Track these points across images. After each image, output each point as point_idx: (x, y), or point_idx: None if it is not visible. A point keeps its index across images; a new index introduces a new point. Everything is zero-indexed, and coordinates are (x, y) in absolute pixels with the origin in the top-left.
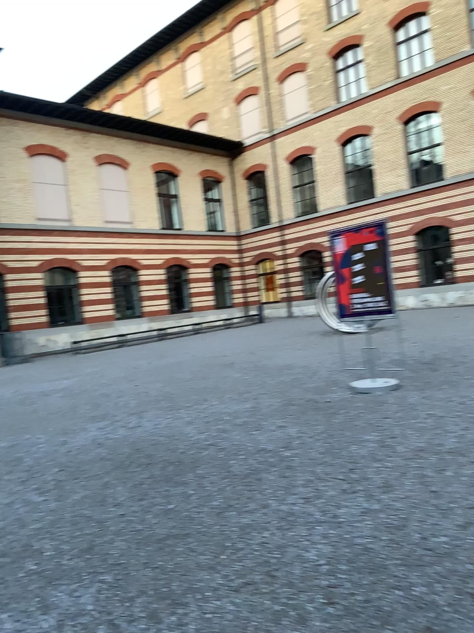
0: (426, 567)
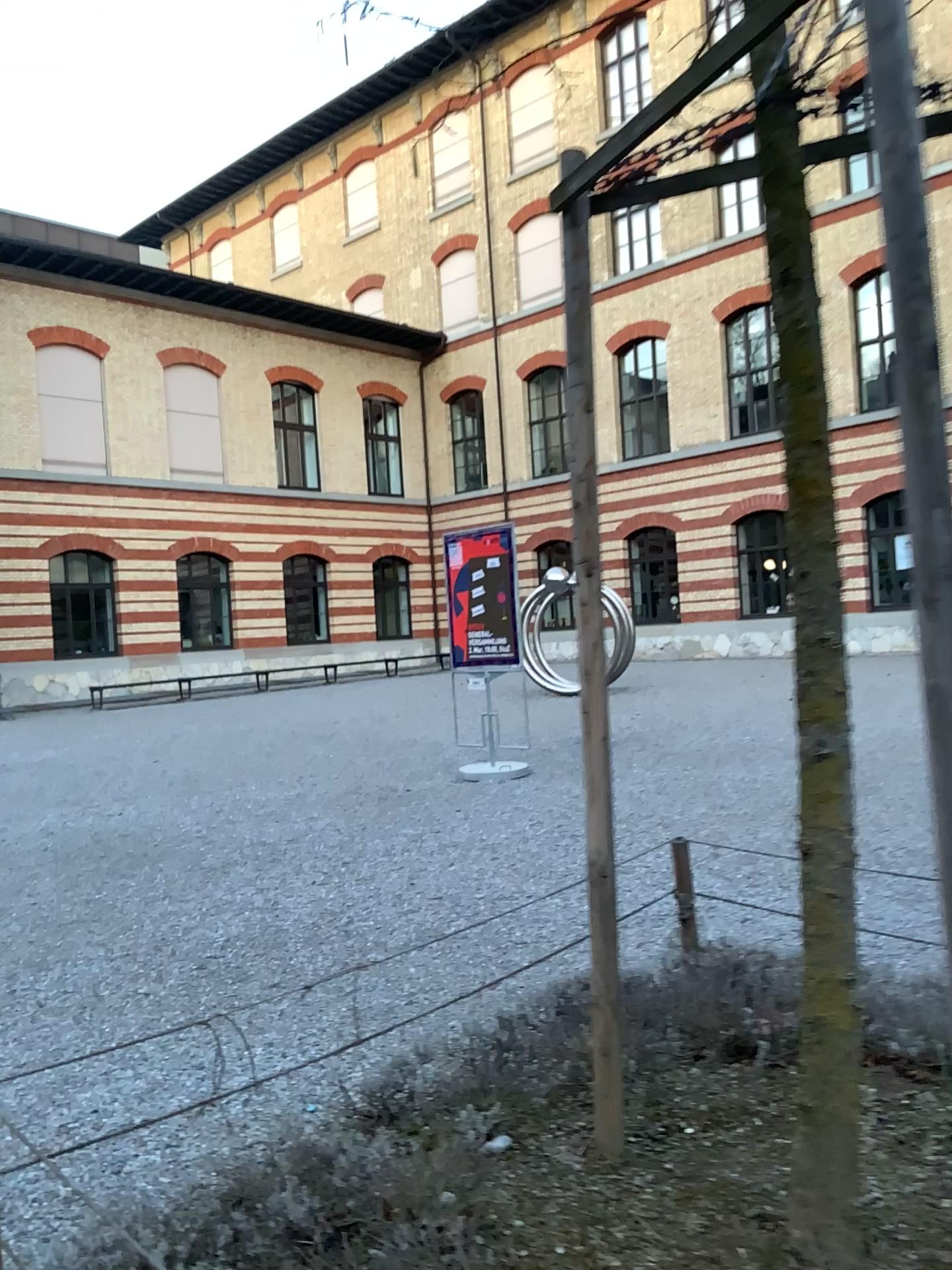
0: (324, 946)
